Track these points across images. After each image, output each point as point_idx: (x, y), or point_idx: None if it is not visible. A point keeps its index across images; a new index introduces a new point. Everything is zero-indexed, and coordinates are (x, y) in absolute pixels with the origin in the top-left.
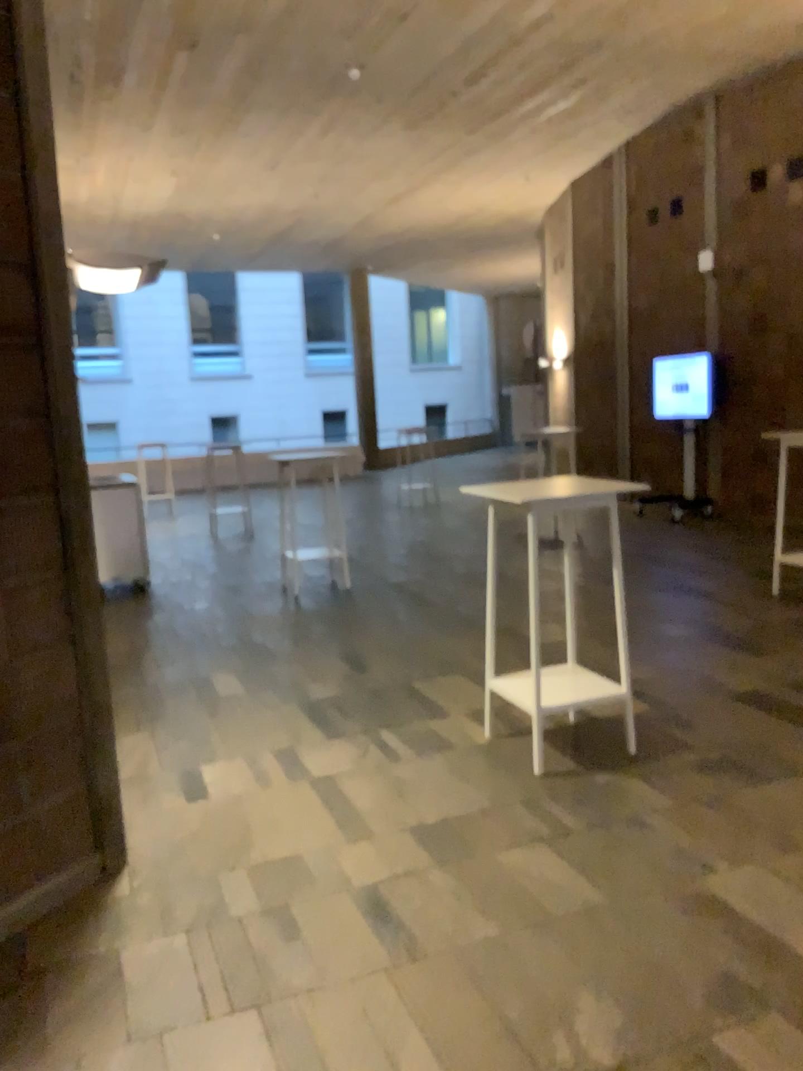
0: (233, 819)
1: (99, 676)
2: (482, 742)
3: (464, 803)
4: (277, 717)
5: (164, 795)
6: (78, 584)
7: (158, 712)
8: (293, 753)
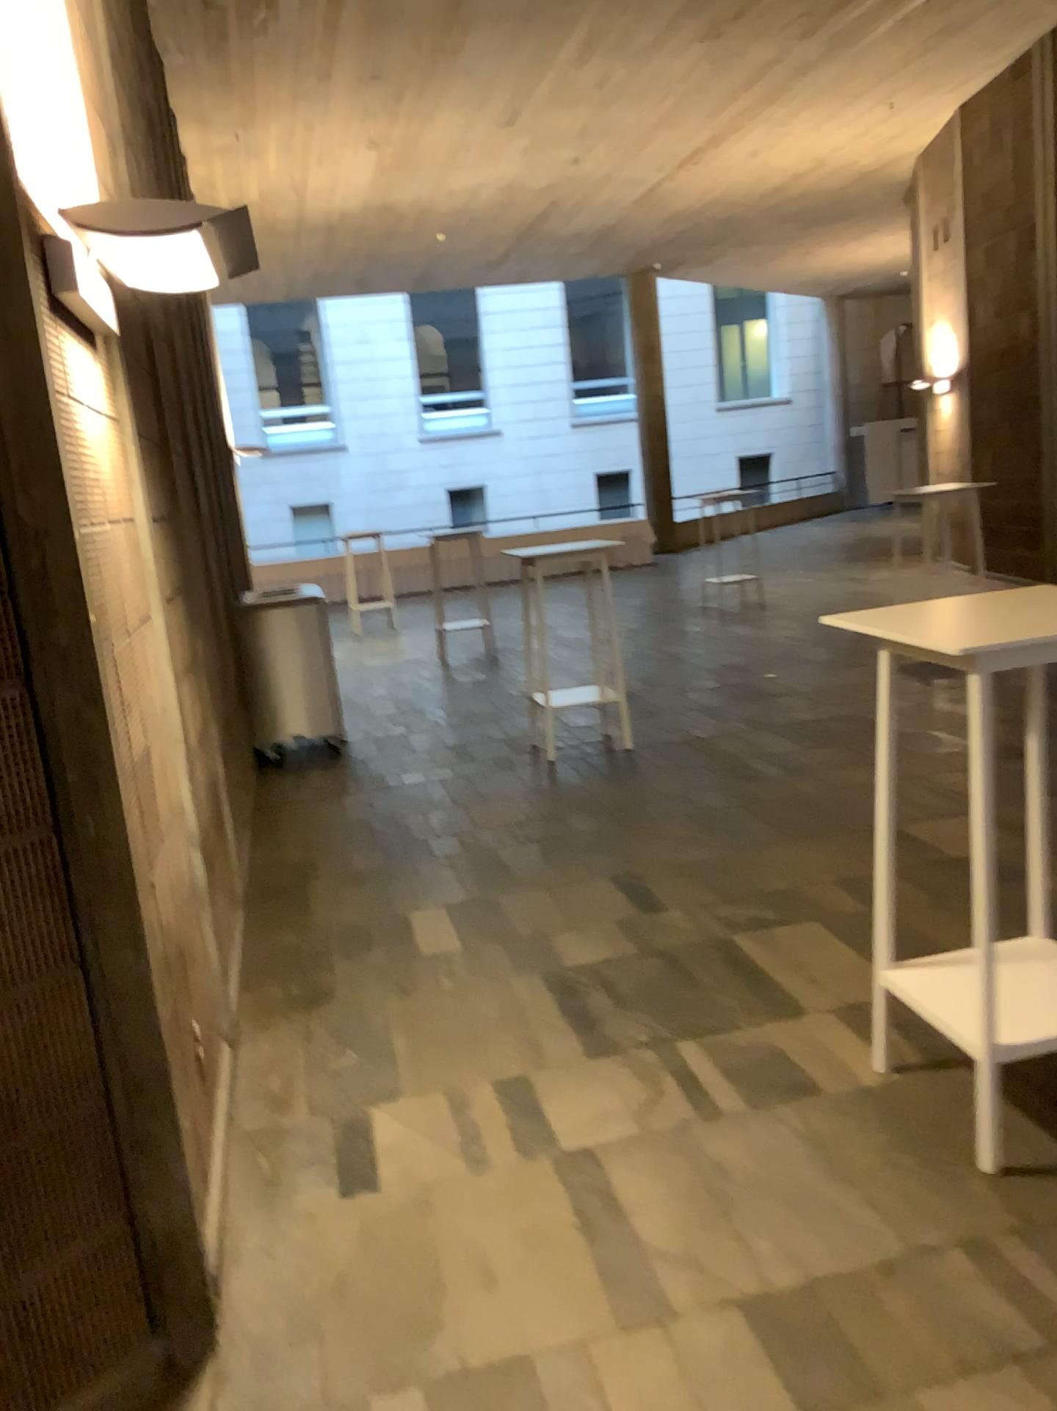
0: (413, 1249)
1: (135, 1025)
2: (869, 1081)
3: (844, 1241)
4: (506, 1007)
5: (301, 1183)
6: (79, 861)
7: (319, 992)
8: (530, 1092)
